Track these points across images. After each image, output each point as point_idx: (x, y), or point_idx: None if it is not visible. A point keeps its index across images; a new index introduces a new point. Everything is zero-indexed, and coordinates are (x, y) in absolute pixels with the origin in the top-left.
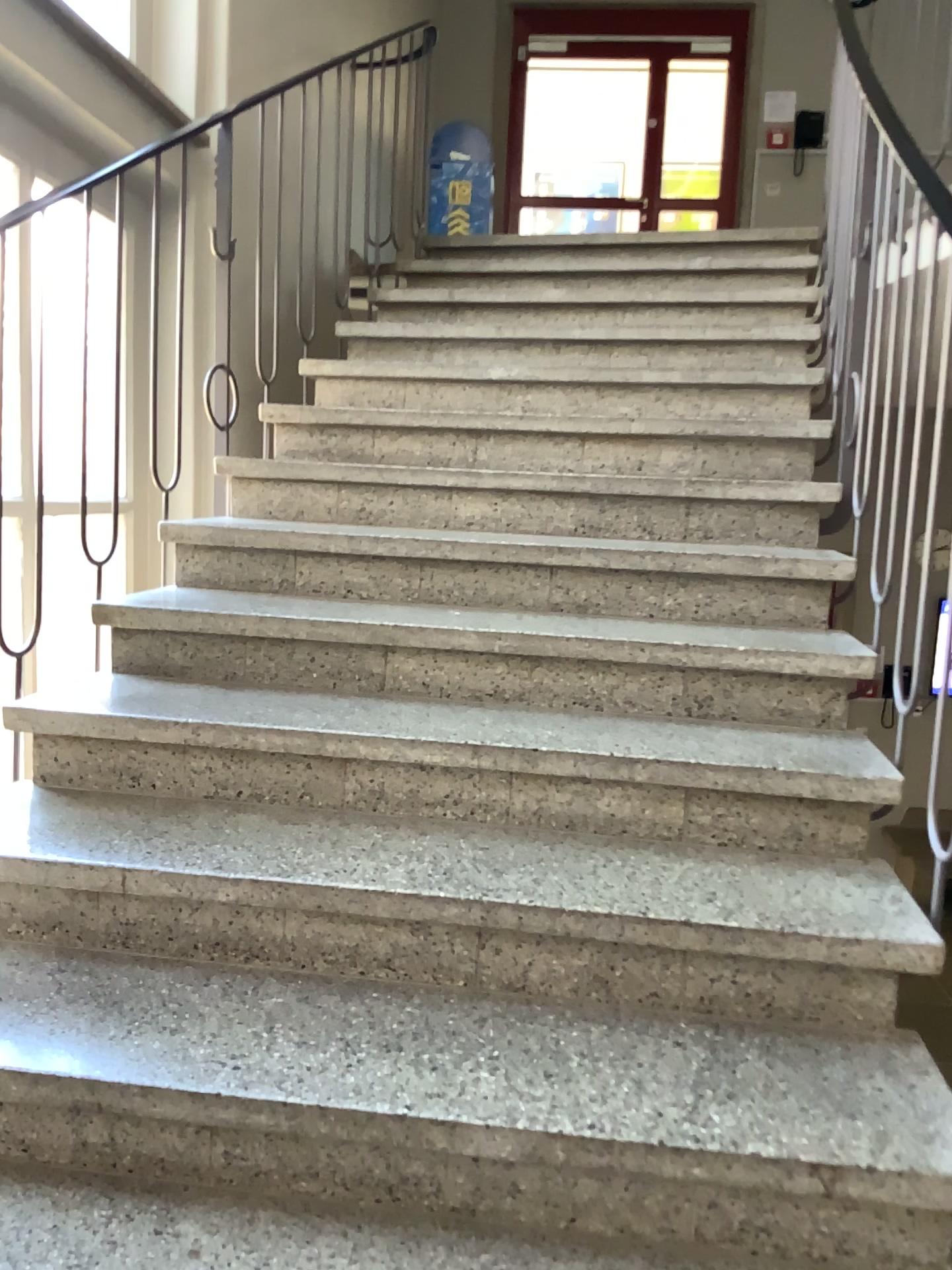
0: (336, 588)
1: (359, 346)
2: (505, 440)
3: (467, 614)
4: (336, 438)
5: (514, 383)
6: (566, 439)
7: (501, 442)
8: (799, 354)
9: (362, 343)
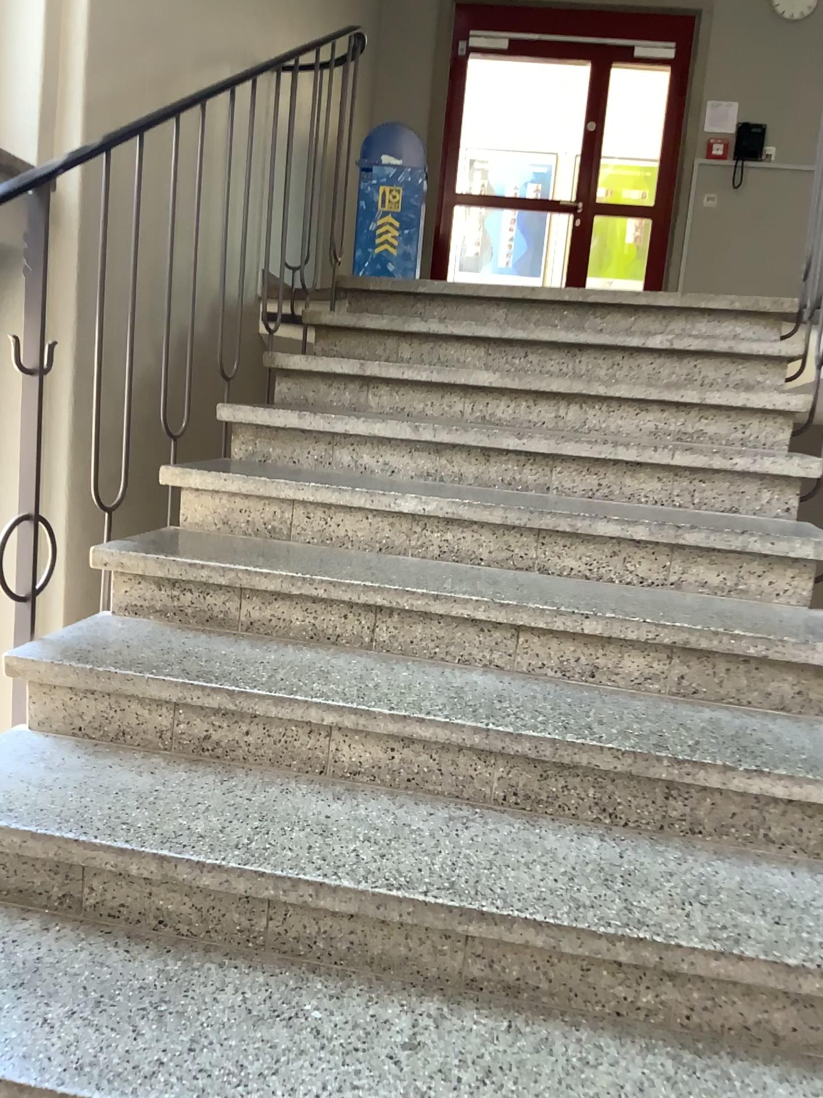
0: (143, 916)
1: (244, 434)
2: (412, 621)
3: (331, 1015)
4: (190, 600)
5: (430, 516)
6: (494, 629)
7: (406, 628)
8: (798, 502)
9: (248, 431)
